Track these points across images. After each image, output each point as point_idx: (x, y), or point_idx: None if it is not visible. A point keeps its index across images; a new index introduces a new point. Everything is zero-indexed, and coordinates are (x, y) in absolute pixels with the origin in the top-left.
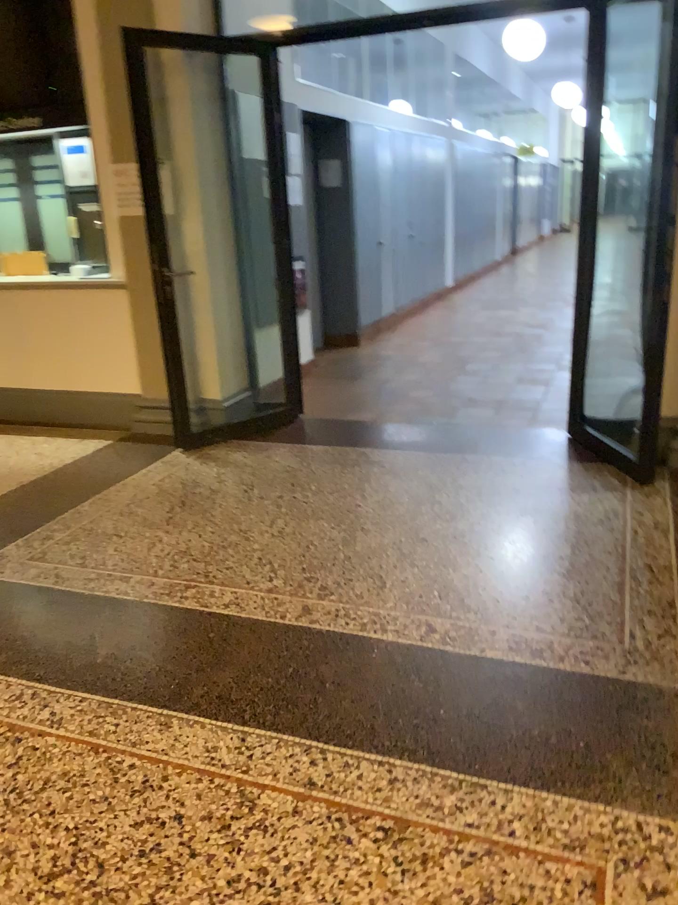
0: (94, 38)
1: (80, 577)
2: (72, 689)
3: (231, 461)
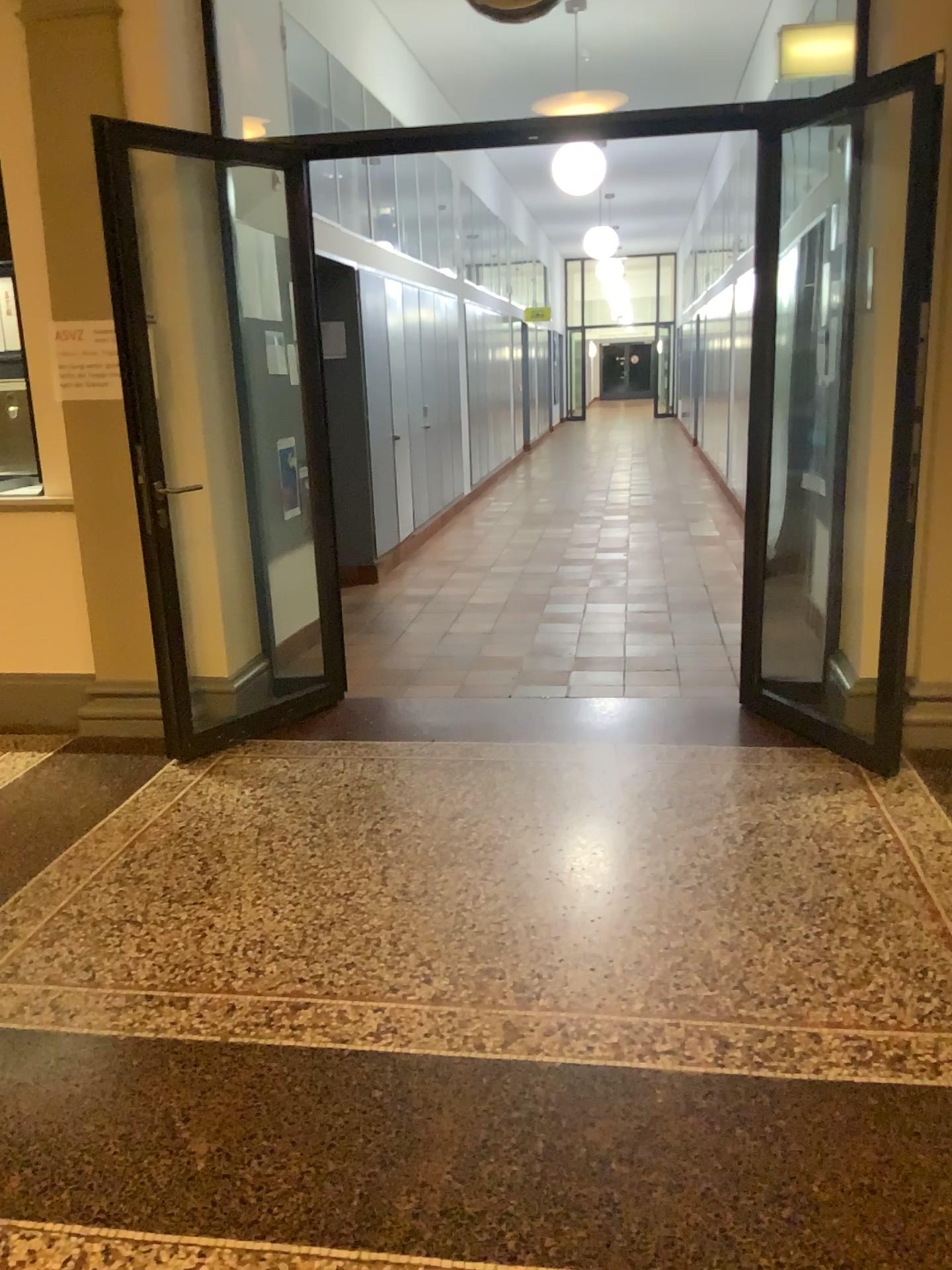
0: (25, 131)
1: (98, 1007)
2: (181, 1232)
3: (269, 777)
